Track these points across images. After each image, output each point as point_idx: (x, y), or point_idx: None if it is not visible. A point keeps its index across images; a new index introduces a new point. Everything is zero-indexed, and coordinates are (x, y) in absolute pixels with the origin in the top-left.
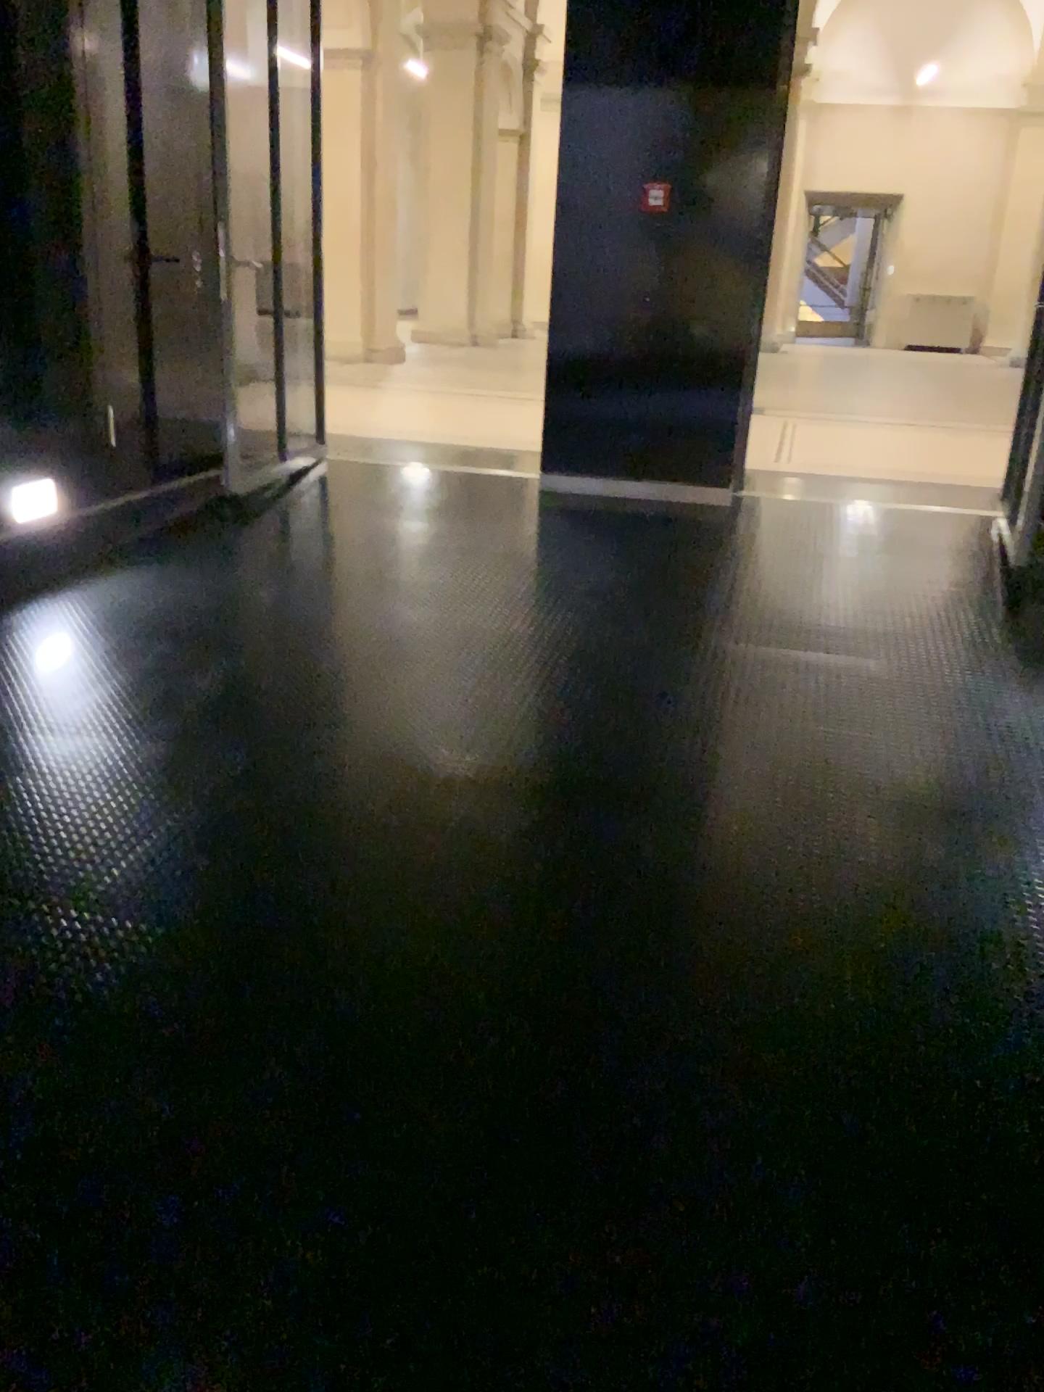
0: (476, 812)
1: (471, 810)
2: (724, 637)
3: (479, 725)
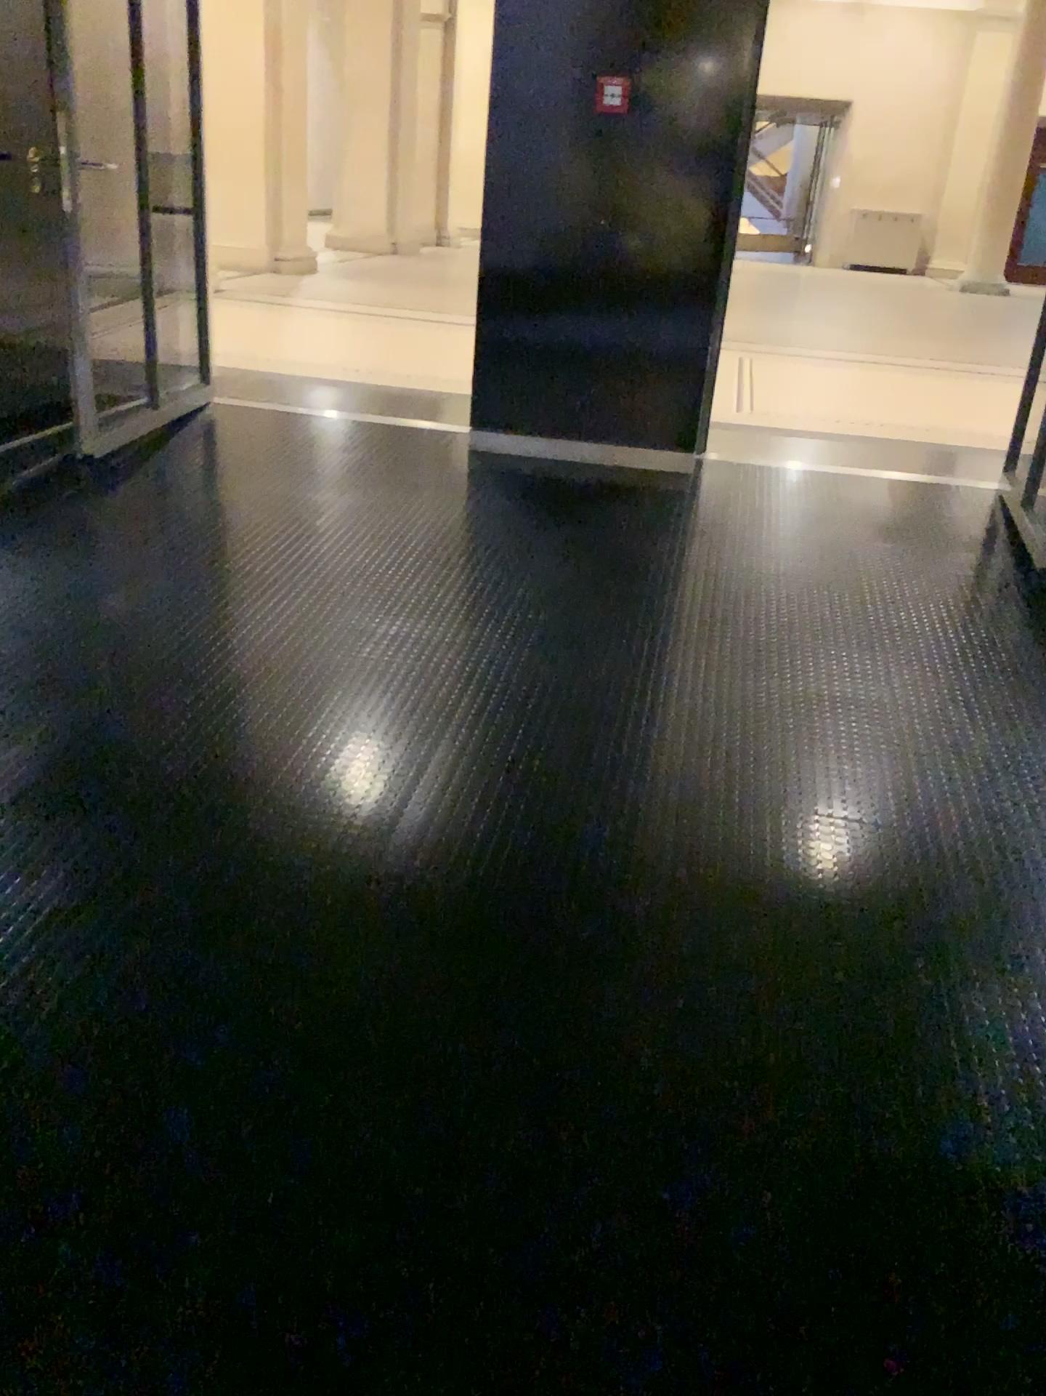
0: (385, 983)
1: (377, 981)
2: (704, 669)
3: (393, 820)
